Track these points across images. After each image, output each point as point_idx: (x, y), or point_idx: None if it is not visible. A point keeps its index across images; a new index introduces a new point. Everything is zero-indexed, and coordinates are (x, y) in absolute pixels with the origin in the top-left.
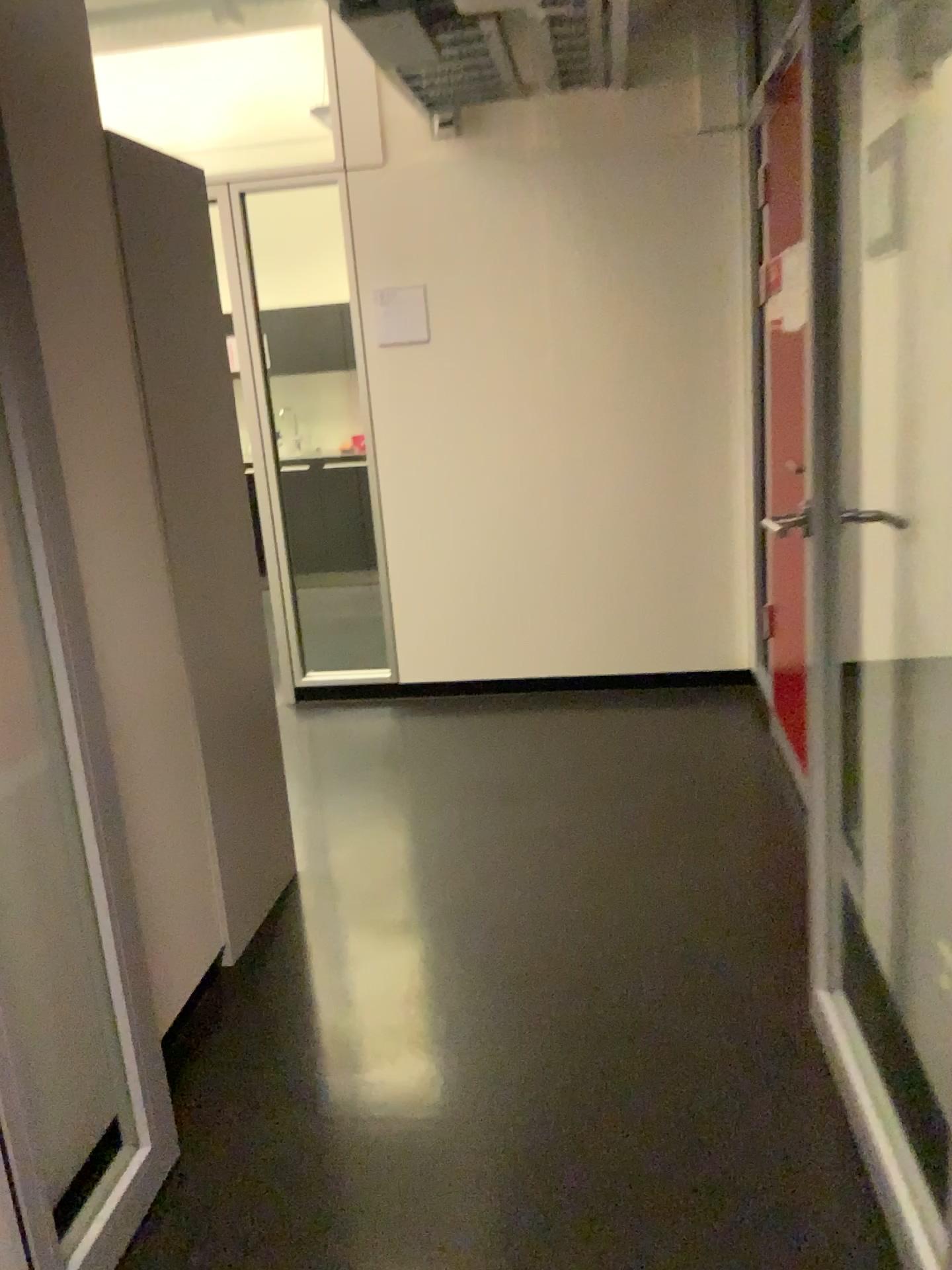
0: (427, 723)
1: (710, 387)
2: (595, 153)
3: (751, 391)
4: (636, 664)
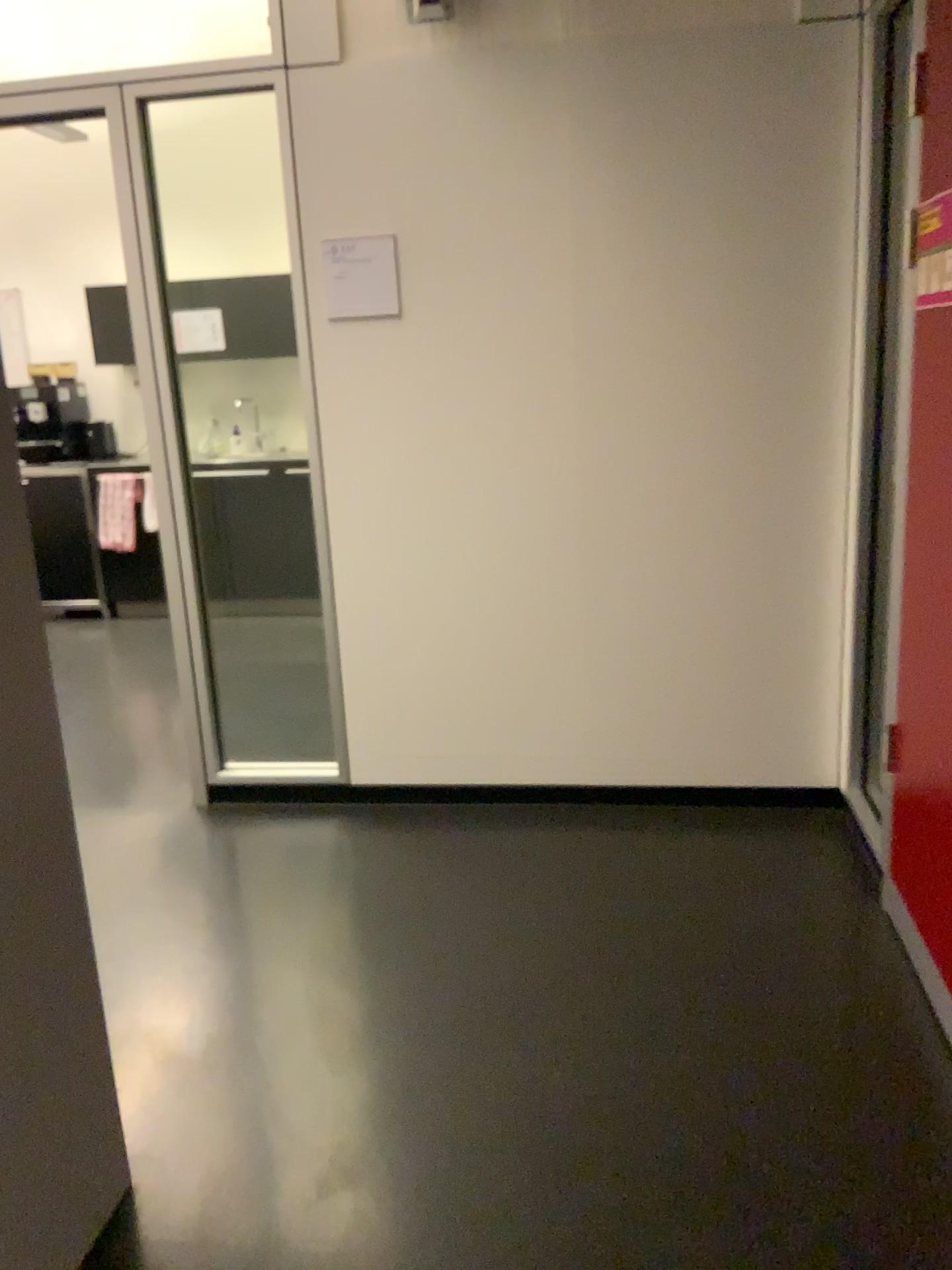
0: (382, 854)
1: (795, 396)
2: (643, 53)
3: (859, 403)
4: (675, 774)
